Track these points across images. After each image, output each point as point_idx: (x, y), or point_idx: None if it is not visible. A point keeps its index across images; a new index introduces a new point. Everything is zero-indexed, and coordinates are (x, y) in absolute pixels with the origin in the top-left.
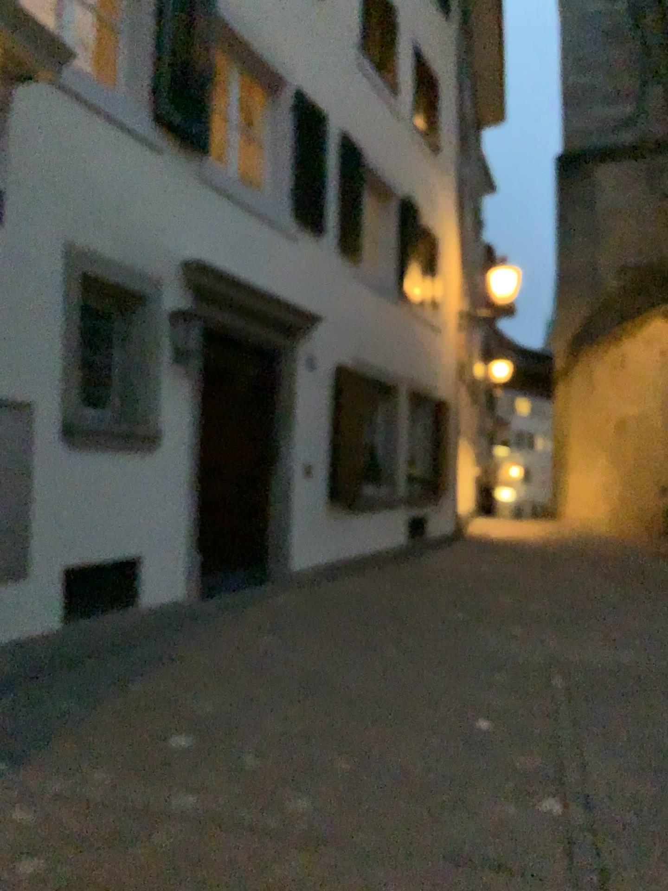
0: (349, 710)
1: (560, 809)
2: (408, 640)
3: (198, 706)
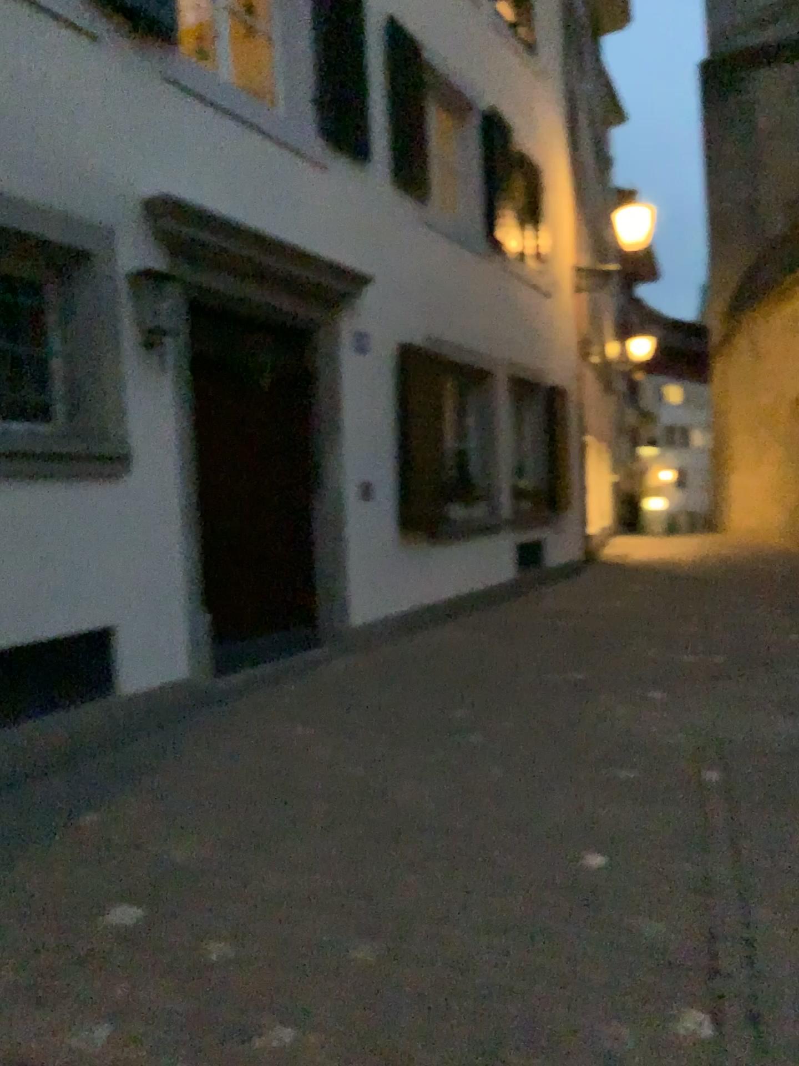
0: (392, 848)
1: (712, 1036)
2: (501, 720)
3: (167, 852)
